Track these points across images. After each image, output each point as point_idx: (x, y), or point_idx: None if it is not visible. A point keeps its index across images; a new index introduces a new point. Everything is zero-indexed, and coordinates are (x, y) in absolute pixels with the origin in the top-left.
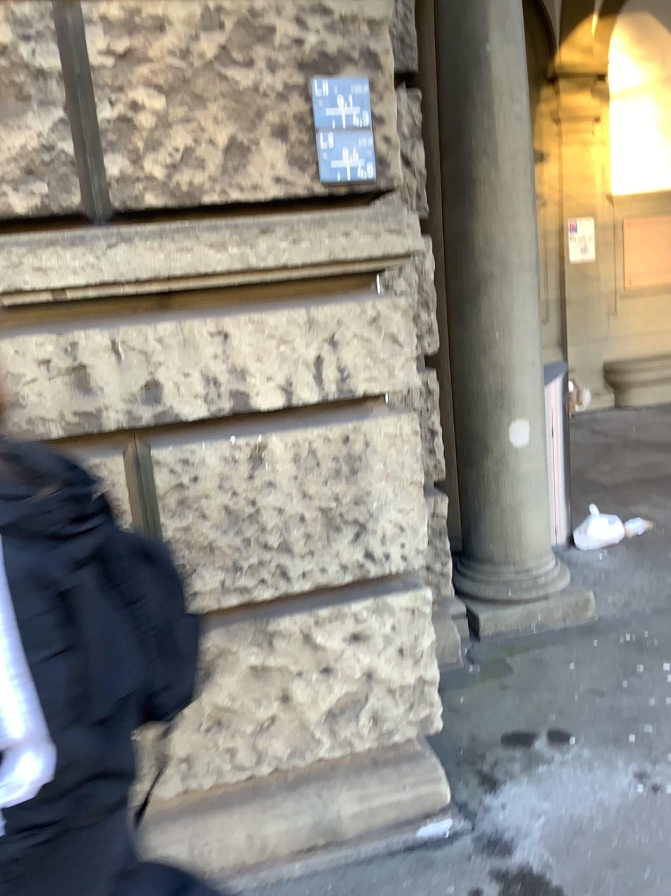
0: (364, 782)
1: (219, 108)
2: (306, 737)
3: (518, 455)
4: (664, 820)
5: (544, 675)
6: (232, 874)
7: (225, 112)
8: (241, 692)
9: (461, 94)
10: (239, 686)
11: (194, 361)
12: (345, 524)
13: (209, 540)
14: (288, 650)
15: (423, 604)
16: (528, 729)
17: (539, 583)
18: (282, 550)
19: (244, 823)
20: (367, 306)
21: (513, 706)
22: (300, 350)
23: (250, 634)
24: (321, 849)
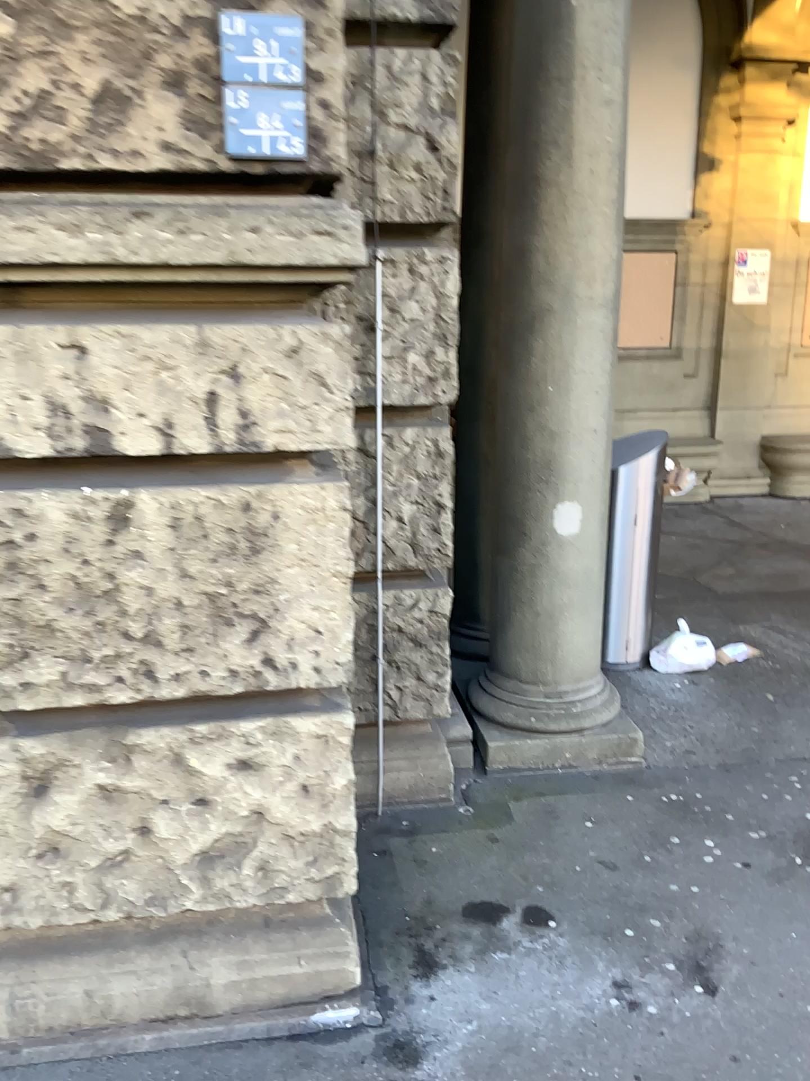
0: (245, 945)
1: (89, 39)
2: (170, 880)
3: (563, 546)
4: (623, 1052)
5: (547, 832)
6: (59, 1036)
7: (97, 47)
8: (84, 814)
9: (533, 62)
10: (81, 806)
11: (38, 381)
12: (237, 617)
13: (50, 618)
14: (150, 769)
15: (339, 732)
16: (498, 900)
17: (573, 711)
18: (149, 641)
19: (79, 976)
20: (284, 332)
21: (492, 867)
22: (186, 382)
23: (101, 743)
24: (178, 1021)
